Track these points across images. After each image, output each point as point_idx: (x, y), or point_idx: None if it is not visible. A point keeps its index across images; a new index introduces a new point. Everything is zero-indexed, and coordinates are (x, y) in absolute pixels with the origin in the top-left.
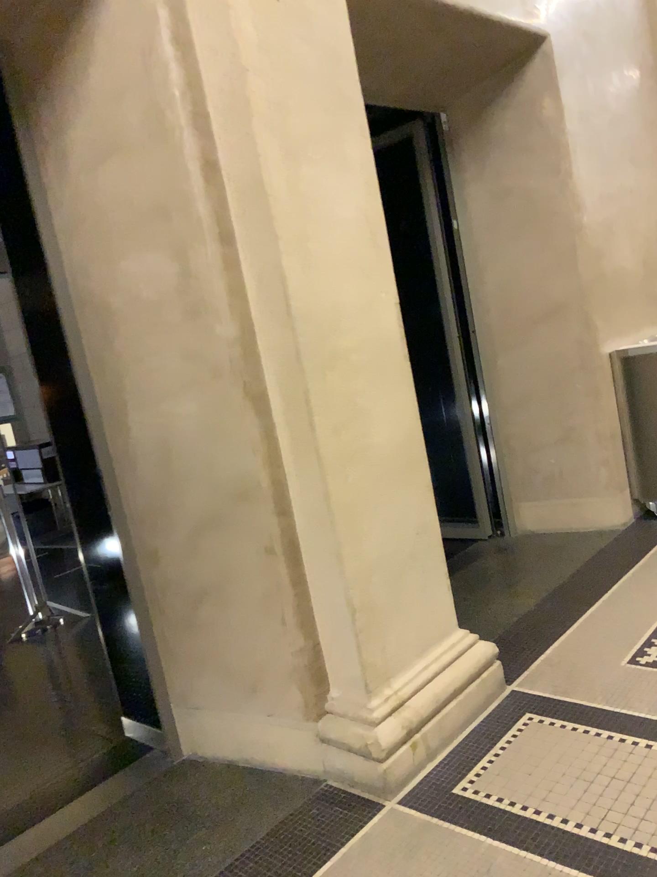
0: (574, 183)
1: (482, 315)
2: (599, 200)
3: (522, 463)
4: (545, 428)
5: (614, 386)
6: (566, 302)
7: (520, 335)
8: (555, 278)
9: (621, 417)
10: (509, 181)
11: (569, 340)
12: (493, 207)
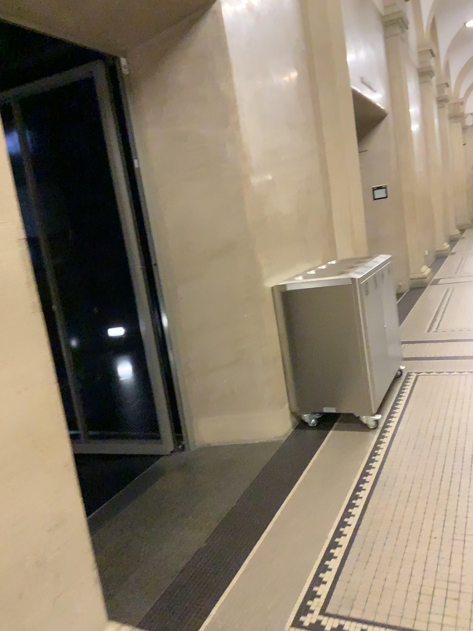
0: (244, 132)
1: (164, 247)
2: (266, 151)
3: (201, 383)
4: (221, 352)
5: (279, 315)
6: (237, 239)
7: (198, 267)
8: (228, 217)
9: (285, 343)
10: (187, 124)
11: (240, 273)
12: (173, 147)
